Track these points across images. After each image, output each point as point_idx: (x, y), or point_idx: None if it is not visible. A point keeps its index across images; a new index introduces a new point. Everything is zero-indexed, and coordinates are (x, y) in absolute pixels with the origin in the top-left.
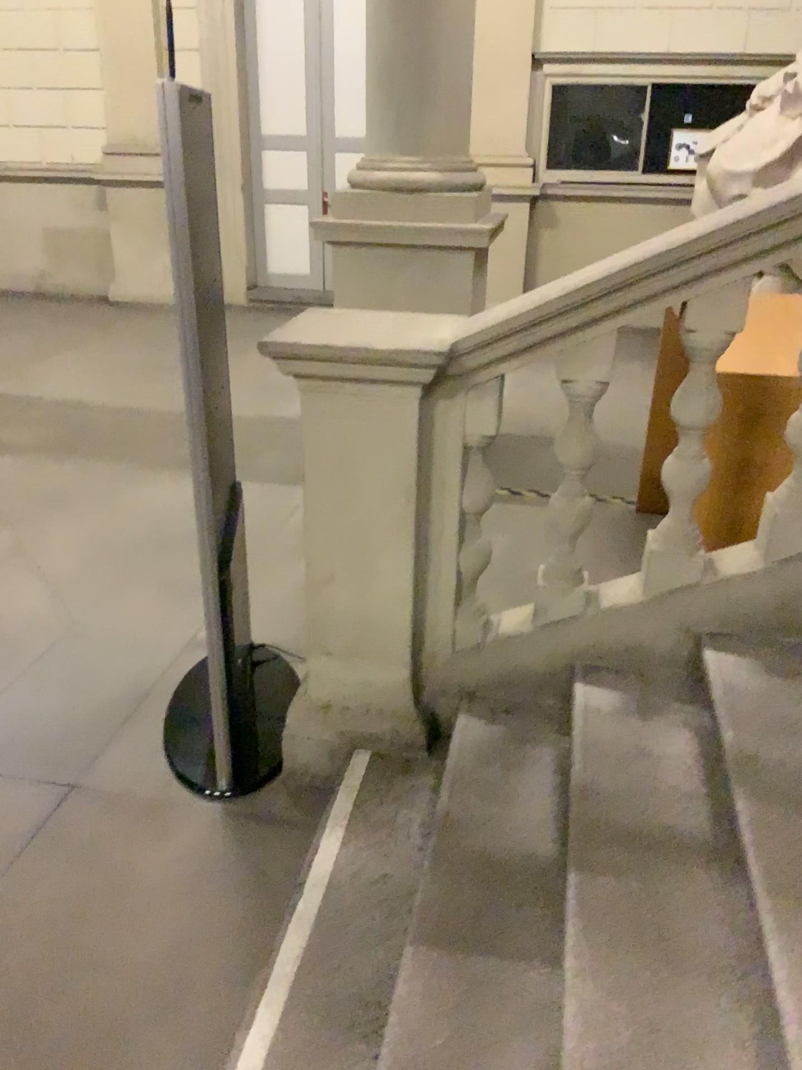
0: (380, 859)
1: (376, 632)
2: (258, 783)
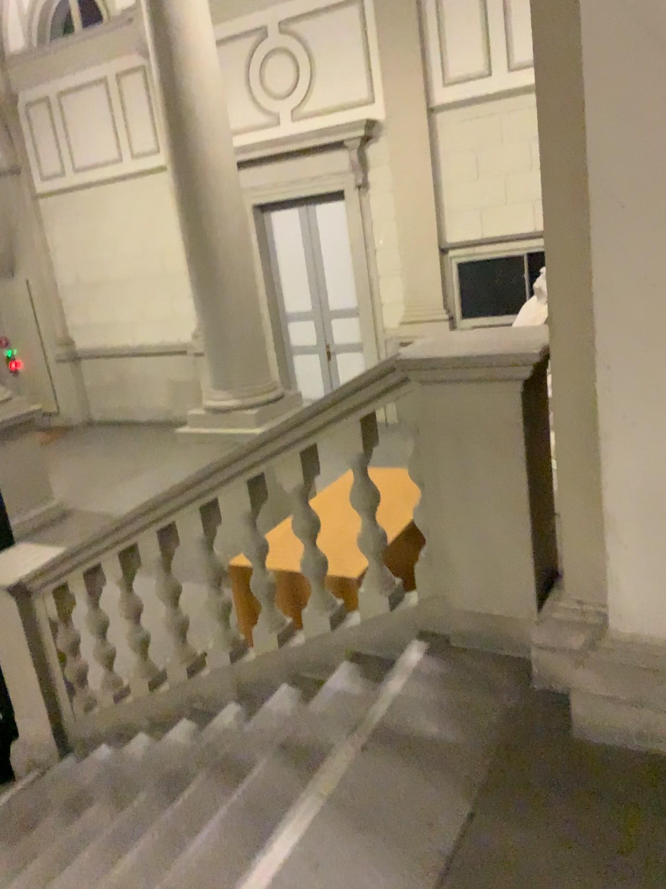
0: None
1: (35, 712)
2: None
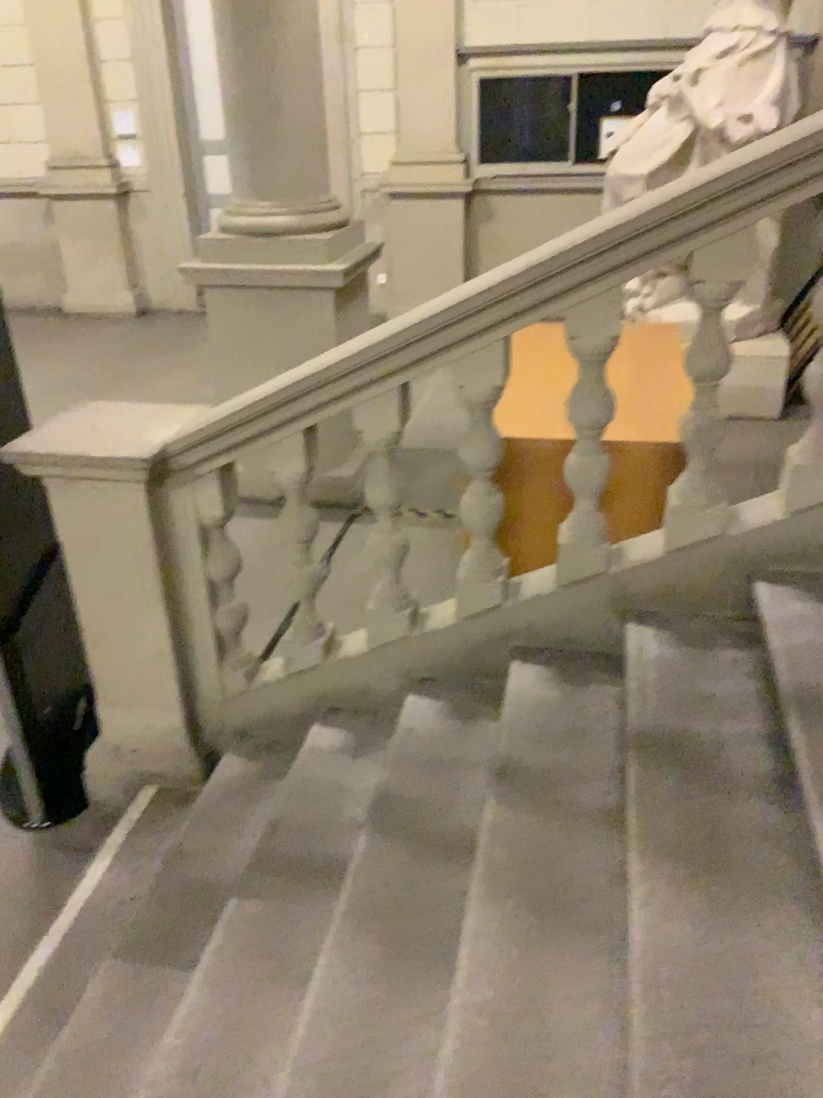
0: (127, 887)
1: (146, 687)
2: (64, 817)
